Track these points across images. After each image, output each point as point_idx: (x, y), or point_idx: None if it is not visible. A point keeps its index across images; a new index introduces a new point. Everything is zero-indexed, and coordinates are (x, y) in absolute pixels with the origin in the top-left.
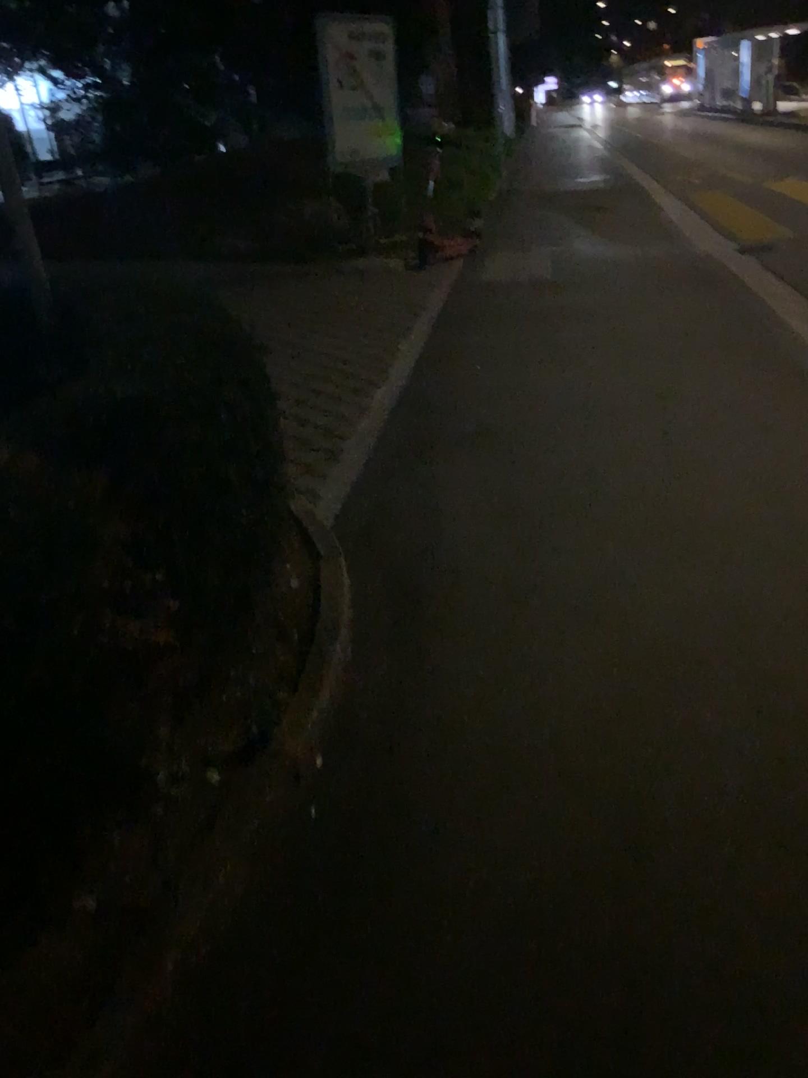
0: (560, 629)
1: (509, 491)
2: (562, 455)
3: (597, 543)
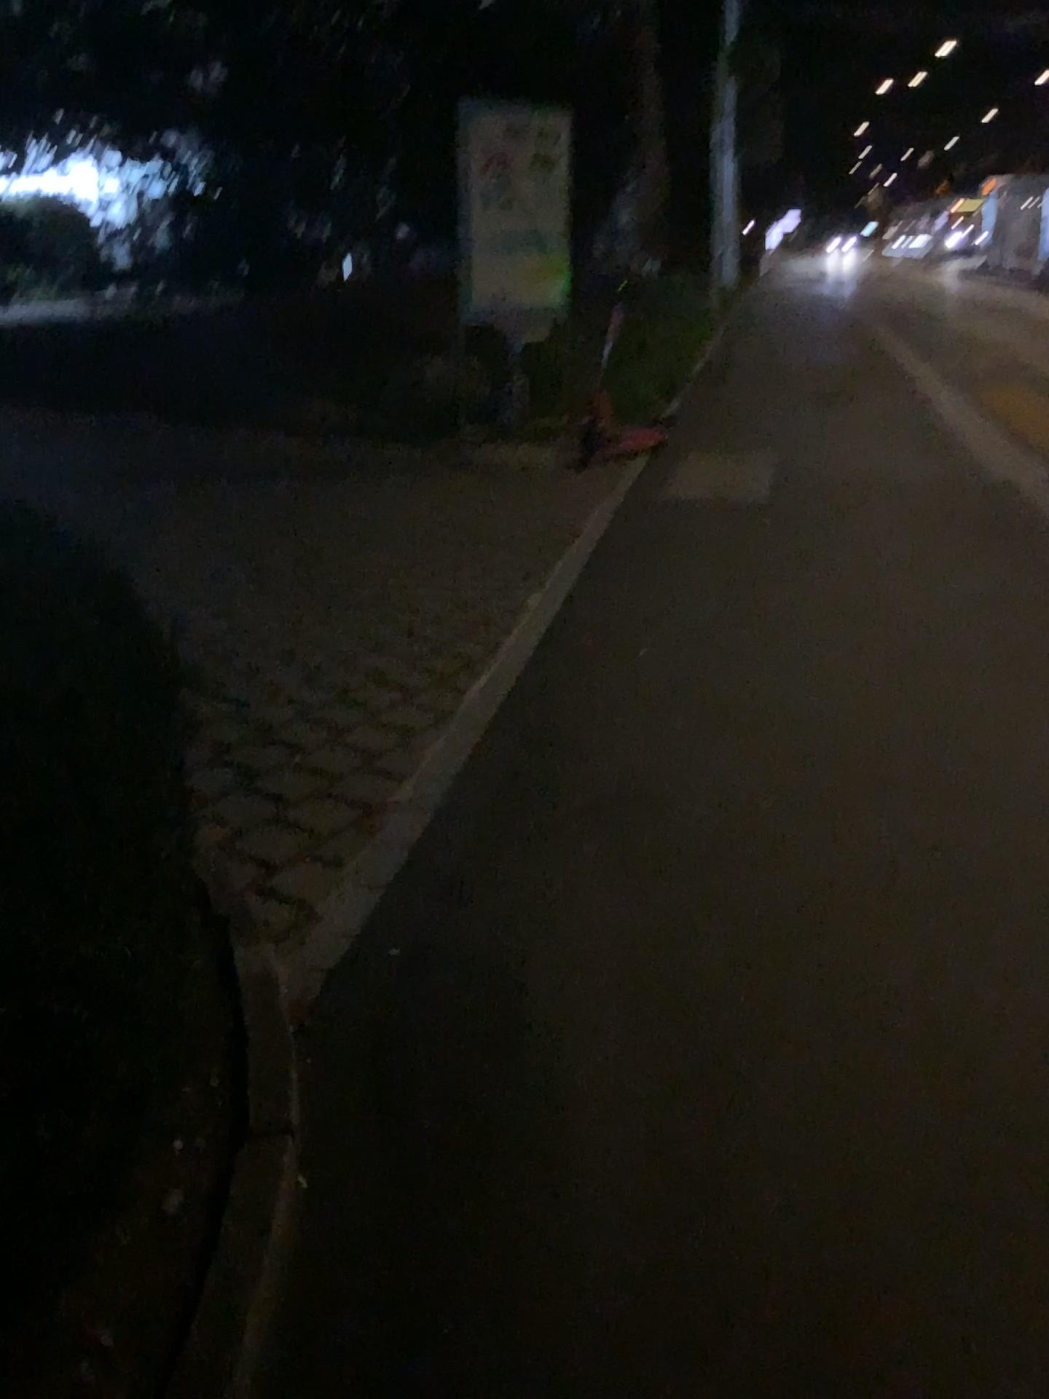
0: (731, 1321)
1: (666, 910)
2: (764, 838)
3: (819, 1069)
